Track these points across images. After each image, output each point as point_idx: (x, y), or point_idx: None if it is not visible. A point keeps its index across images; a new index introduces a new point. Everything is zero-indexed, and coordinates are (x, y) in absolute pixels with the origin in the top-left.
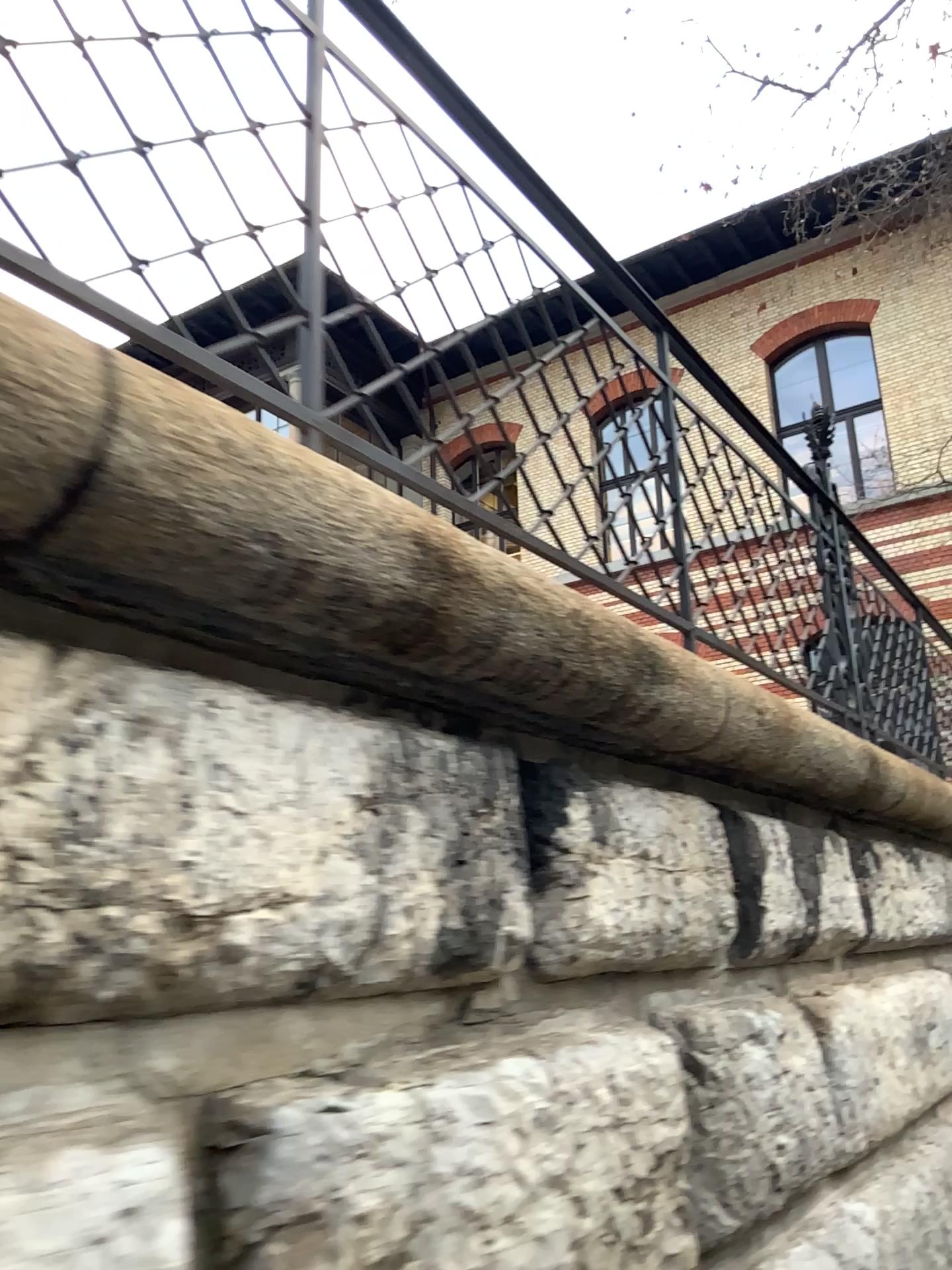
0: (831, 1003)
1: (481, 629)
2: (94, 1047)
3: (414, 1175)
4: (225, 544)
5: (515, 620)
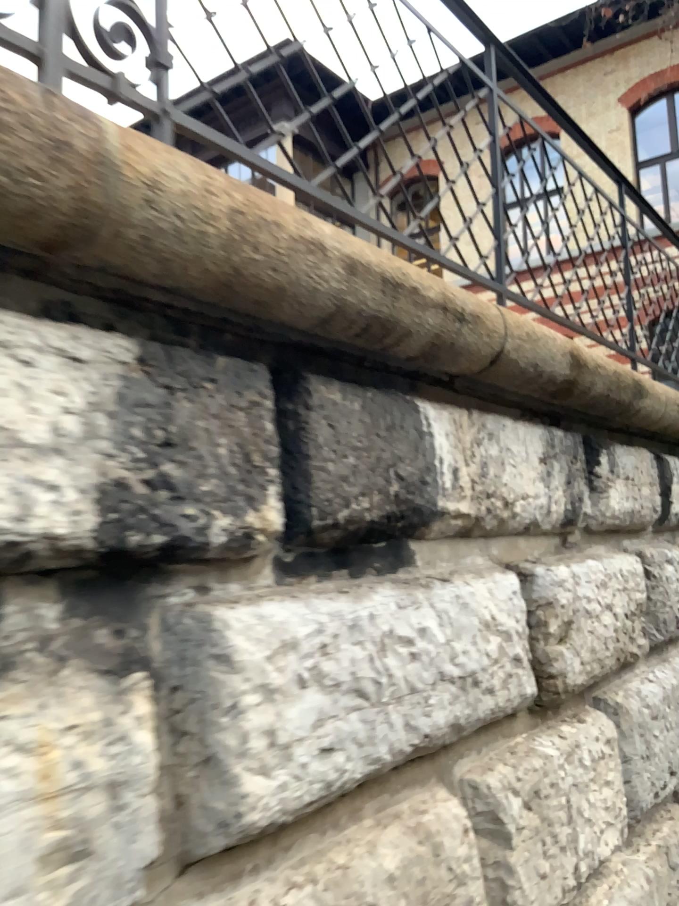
0: None
1: (584, 386)
2: (480, 545)
3: (572, 594)
4: (522, 370)
5: (595, 380)
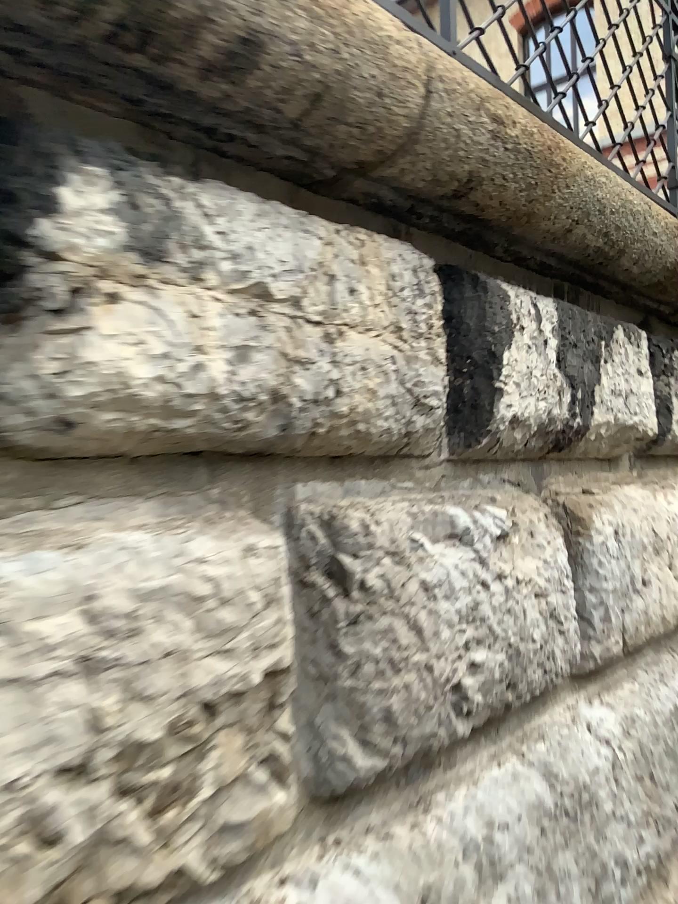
0: (602, 501)
1: None
2: None
3: None
4: None
5: None
